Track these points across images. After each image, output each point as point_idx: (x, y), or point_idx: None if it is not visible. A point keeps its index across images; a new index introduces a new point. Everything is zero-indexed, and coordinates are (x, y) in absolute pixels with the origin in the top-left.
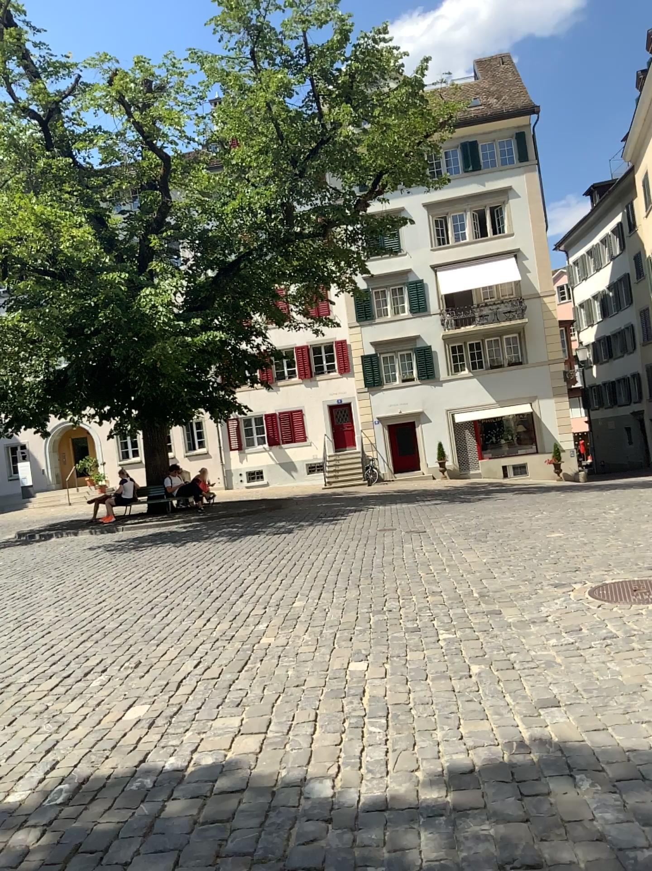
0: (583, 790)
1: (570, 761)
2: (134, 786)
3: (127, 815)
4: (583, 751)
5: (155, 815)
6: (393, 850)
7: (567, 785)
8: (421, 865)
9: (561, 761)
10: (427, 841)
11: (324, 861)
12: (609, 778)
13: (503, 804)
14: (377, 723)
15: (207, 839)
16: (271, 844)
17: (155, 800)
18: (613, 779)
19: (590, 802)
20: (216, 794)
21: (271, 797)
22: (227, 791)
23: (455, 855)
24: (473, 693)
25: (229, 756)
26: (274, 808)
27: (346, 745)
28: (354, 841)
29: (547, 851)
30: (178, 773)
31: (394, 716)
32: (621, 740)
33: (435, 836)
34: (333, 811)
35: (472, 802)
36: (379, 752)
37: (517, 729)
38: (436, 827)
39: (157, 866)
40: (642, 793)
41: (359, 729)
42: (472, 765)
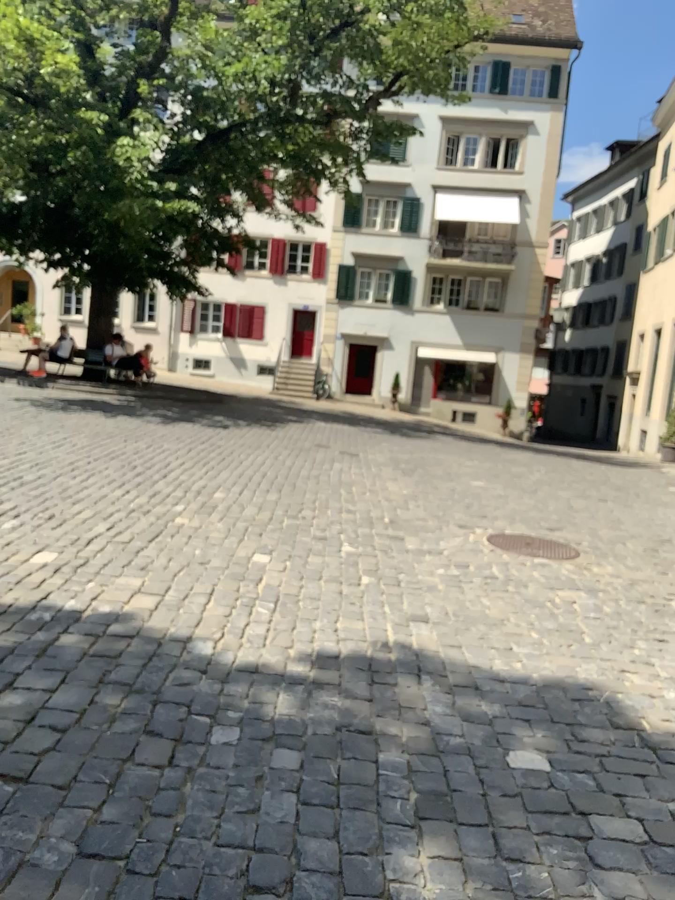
0: (424, 686)
1: (422, 664)
2: (34, 615)
3: (24, 636)
4: (436, 659)
5: (50, 641)
6: (253, 701)
7: (412, 681)
8: (273, 715)
9: (414, 663)
10: (283, 699)
11: (193, 699)
12: (449, 682)
13: (354, 684)
14: (265, 606)
15: (94, 667)
16: (149, 679)
17: (51, 630)
18: (452, 683)
19: (427, 696)
20: (108, 634)
21: (157, 646)
22: (119, 634)
23: (303, 713)
24: (357, 600)
25: (126, 608)
26: (158, 654)
27: (233, 619)
28: (222, 689)
29: (379, 723)
30: (76, 613)
31: (282, 604)
32: (470, 657)
33: (291, 697)
34: (209, 665)
35: (330, 678)
36: (260, 629)
37: (386, 633)
38: (294, 691)
39: (46, 678)
40: (471, 697)
41: (249, 609)
42: (338, 653)
